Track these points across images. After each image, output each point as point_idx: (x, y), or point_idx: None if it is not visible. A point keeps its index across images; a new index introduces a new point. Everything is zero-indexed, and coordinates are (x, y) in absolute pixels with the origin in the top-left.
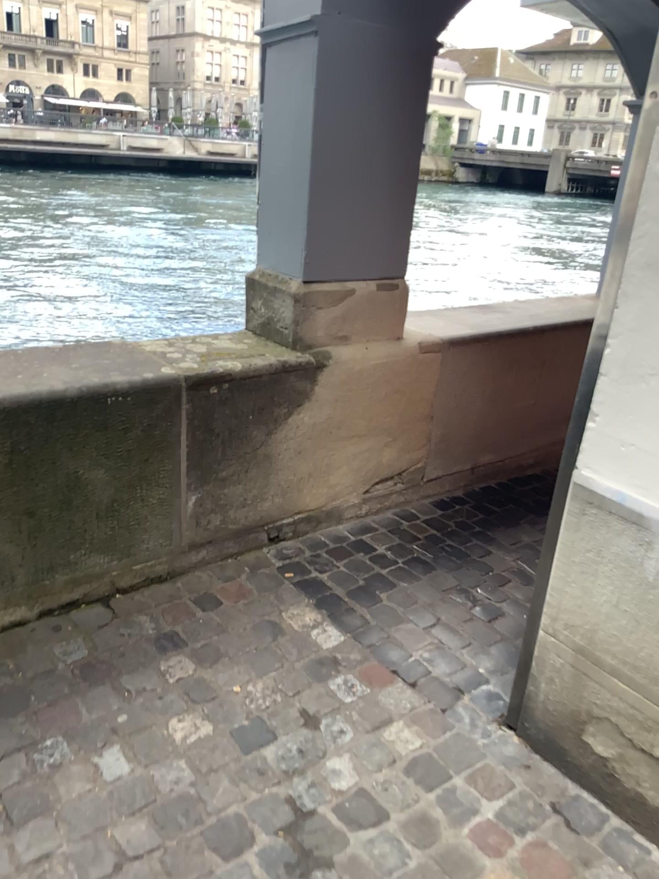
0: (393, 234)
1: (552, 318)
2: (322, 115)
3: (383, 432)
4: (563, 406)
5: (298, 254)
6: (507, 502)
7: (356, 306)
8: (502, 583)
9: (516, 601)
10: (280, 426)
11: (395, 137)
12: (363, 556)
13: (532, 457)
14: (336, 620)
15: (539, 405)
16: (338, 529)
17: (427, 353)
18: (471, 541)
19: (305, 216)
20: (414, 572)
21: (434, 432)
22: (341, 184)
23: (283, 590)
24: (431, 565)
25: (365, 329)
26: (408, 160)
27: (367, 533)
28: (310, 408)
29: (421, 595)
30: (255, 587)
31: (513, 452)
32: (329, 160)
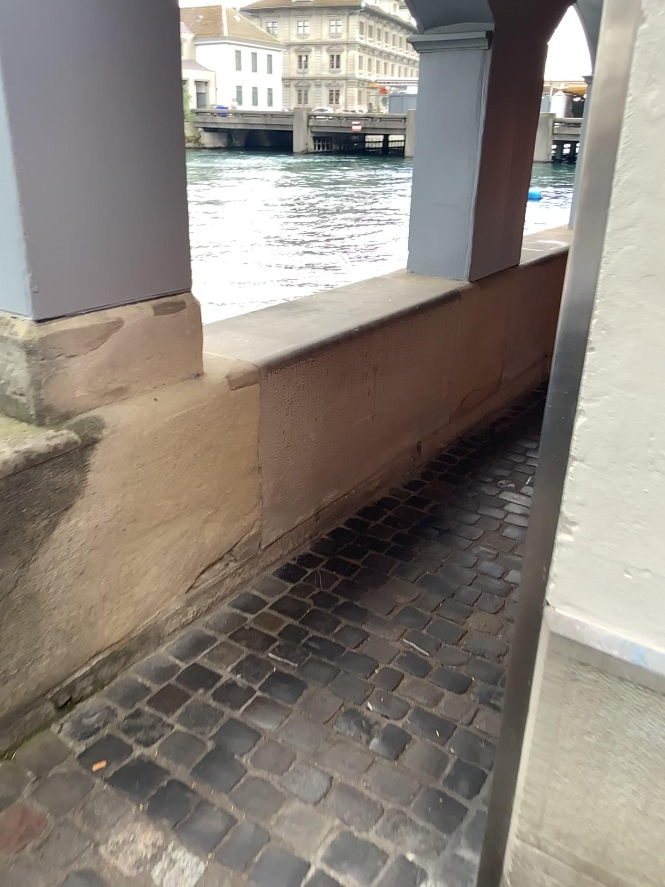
0: (165, 229)
1: (378, 311)
2: (19, 49)
3: (198, 505)
4: (402, 411)
5: (21, 276)
6: (364, 550)
7: (128, 341)
8: (394, 684)
9: (420, 712)
10: (41, 544)
11: (145, 84)
12: (201, 693)
13: (378, 479)
14: (183, 832)
15: (378, 417)
16: (157, 655)
17: (239, 387)
18: (337, 624)
19: (22, 216)
20: (277, 700)
21: (263, 486)
22: (73, 161)
23: (91, 795)
24: (297, 681)
25: (148, 371)
26: (169, 118)
27: (199, 649)
28: (85, 503)
29: (297, 741)
30: (45, 806)
31: (356, 480)
32: (46, 123)
